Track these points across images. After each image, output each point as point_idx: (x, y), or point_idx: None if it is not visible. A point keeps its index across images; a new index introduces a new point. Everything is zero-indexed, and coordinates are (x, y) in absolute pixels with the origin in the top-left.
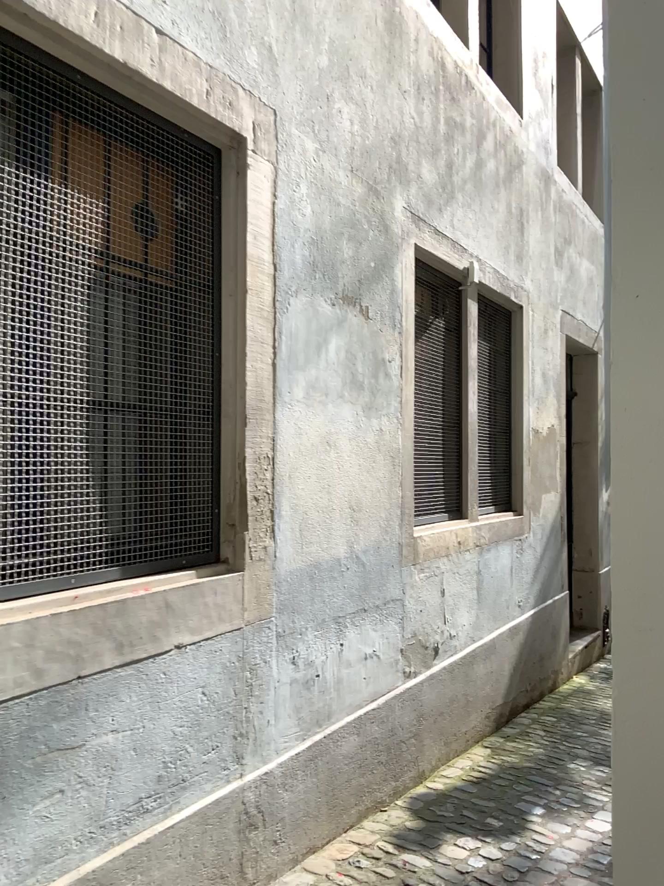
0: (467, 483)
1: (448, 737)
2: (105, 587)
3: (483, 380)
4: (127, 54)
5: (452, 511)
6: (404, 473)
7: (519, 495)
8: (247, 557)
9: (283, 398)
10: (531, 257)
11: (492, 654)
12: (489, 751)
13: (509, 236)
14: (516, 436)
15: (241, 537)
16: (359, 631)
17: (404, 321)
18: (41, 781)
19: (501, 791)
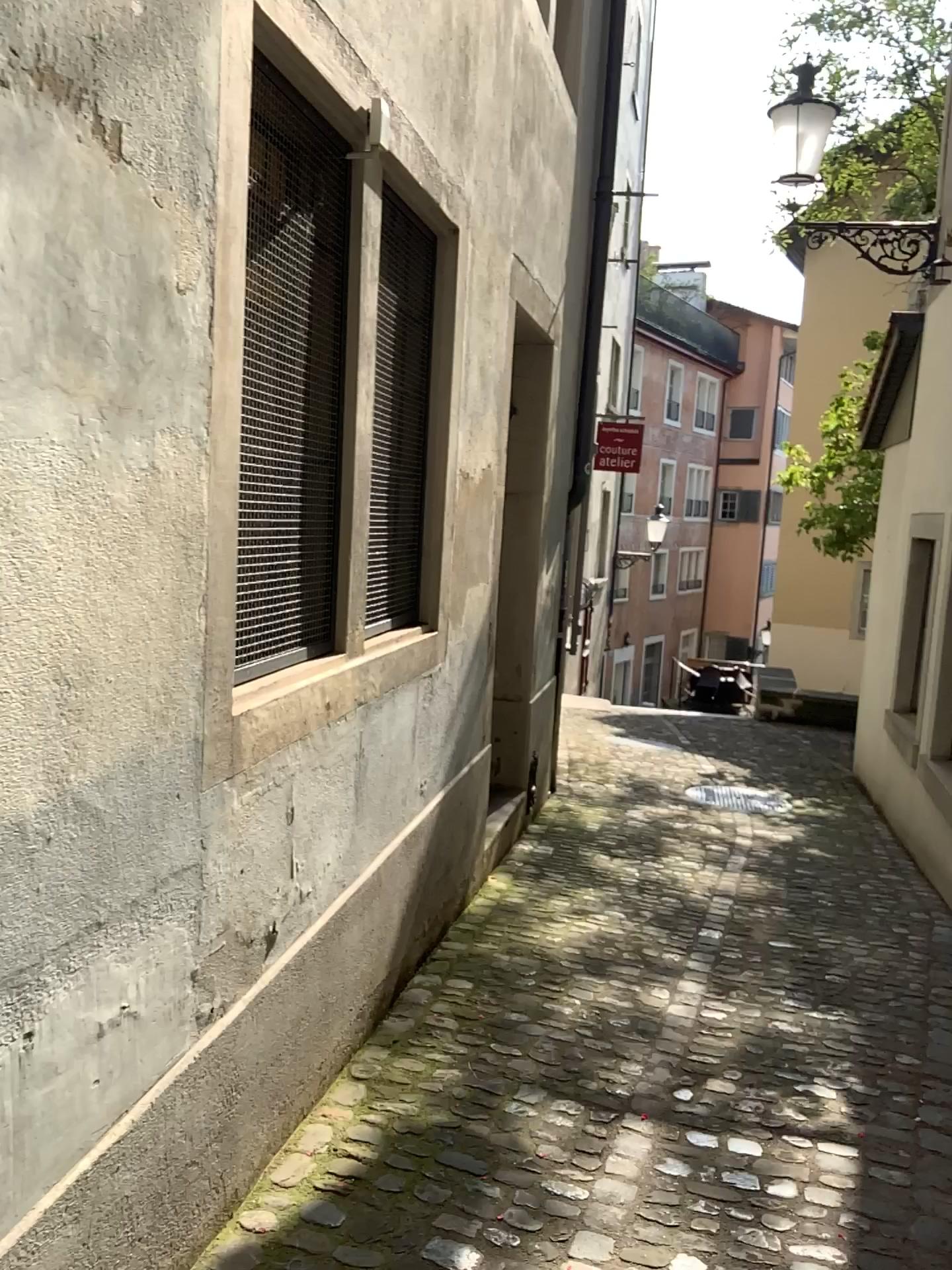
0: (344, 576)
1: (289, 1093)
2: None
3: (384, 368)
4: None
5: (312, 637)
6: (211, 571)
7: (429, 592)
8: None
9: None
10: (477, 136)
11: (374, 897)
12: (365, 1098)
13: (445, 75)
14: (431, 482)
15: None
16: (83, 977)
17: (222, 192)
18: None
19: (396, 1216)
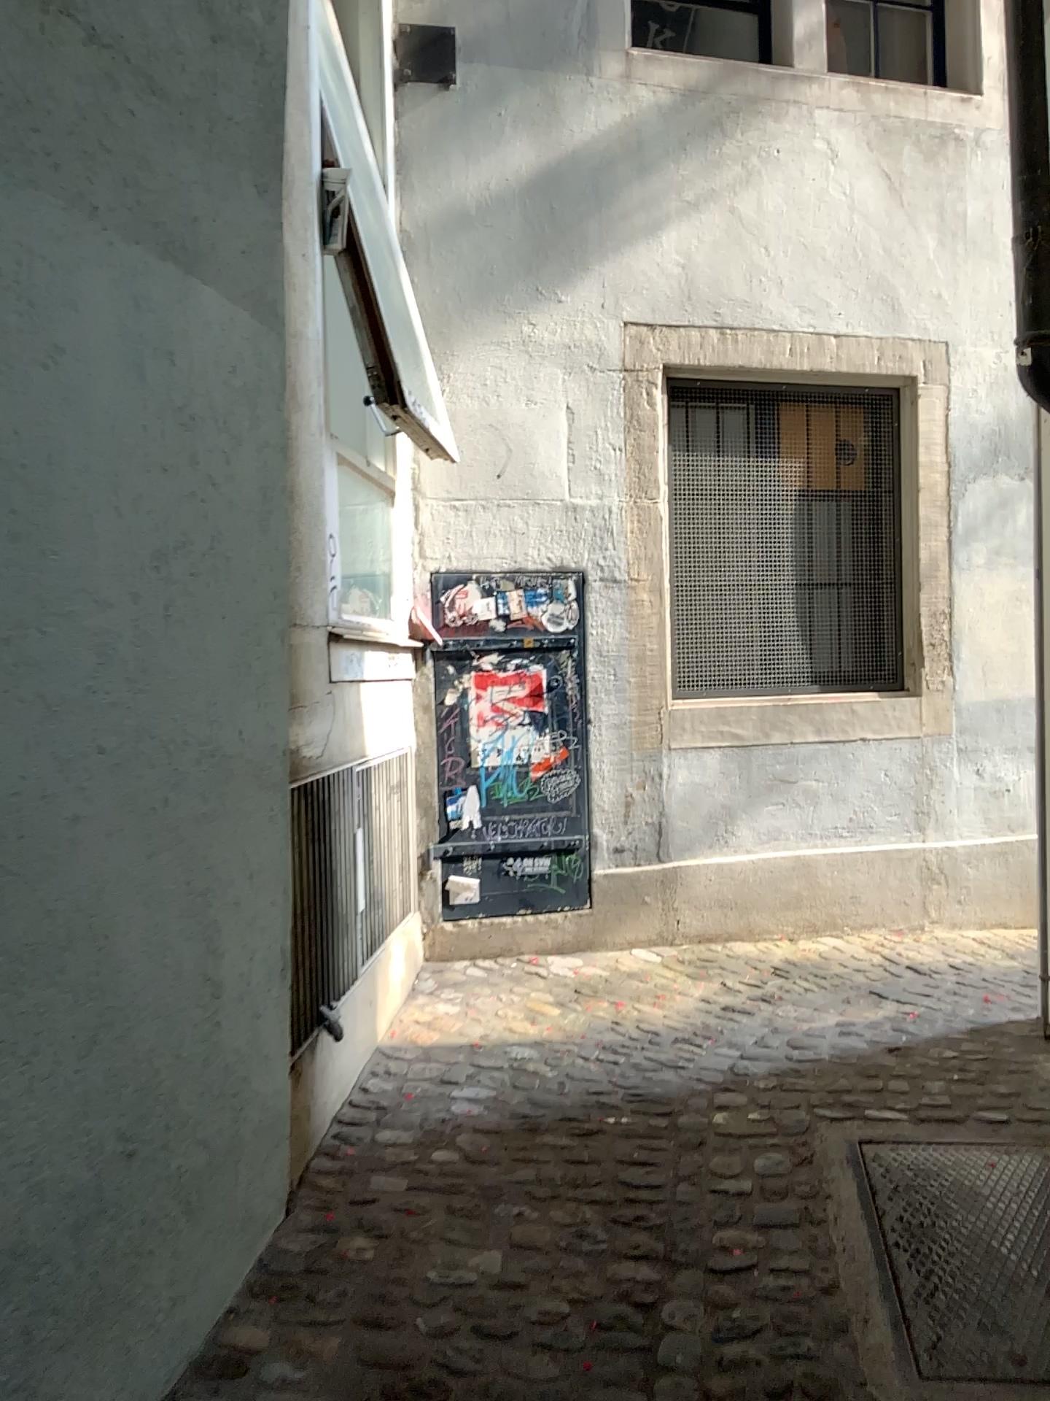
0: None
1: None
2: (808, 697)
3: None
4: (808, 366)
5: None
6: None
7: None
8: (922, 687)
9: (957, 567)
10: None
11: None
12: None
13: None
14: None
15: (916, 673)
16: None
17: None
18: (768, 795)
19: None
